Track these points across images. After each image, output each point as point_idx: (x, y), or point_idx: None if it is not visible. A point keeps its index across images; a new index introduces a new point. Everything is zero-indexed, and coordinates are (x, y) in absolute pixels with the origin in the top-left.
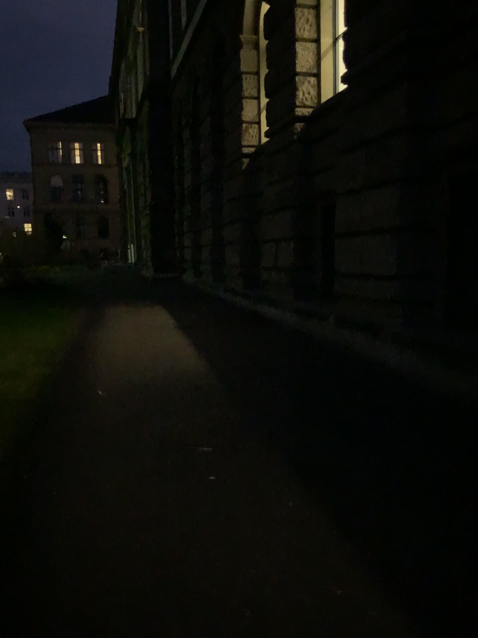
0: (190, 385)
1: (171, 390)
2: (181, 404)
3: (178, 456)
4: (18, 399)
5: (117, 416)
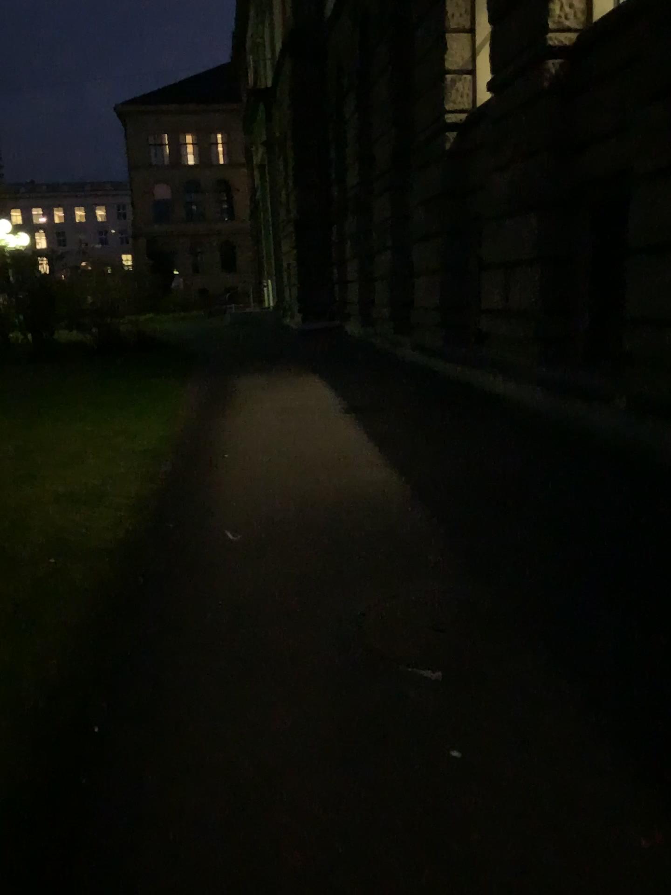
0: (383, 522)
1: (353, 533)
2: (373, 562)
3: (383, 685)
4: (99, 547)
5: (263, 587)
